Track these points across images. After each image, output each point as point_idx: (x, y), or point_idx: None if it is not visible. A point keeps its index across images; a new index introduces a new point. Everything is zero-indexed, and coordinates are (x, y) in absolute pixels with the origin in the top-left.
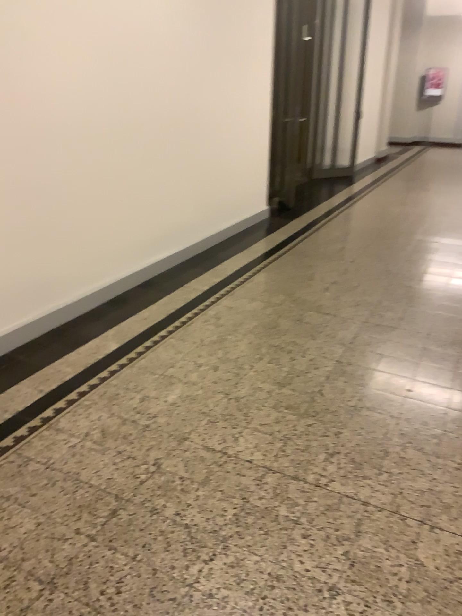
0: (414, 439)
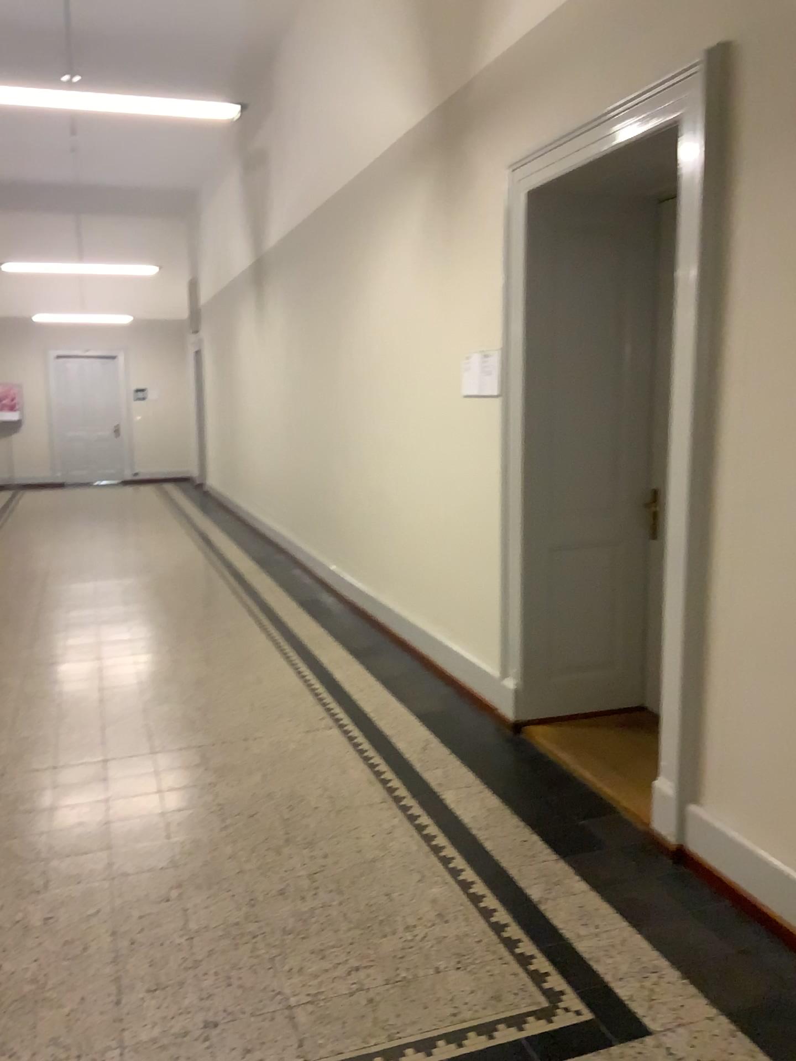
0: (217, 704)
